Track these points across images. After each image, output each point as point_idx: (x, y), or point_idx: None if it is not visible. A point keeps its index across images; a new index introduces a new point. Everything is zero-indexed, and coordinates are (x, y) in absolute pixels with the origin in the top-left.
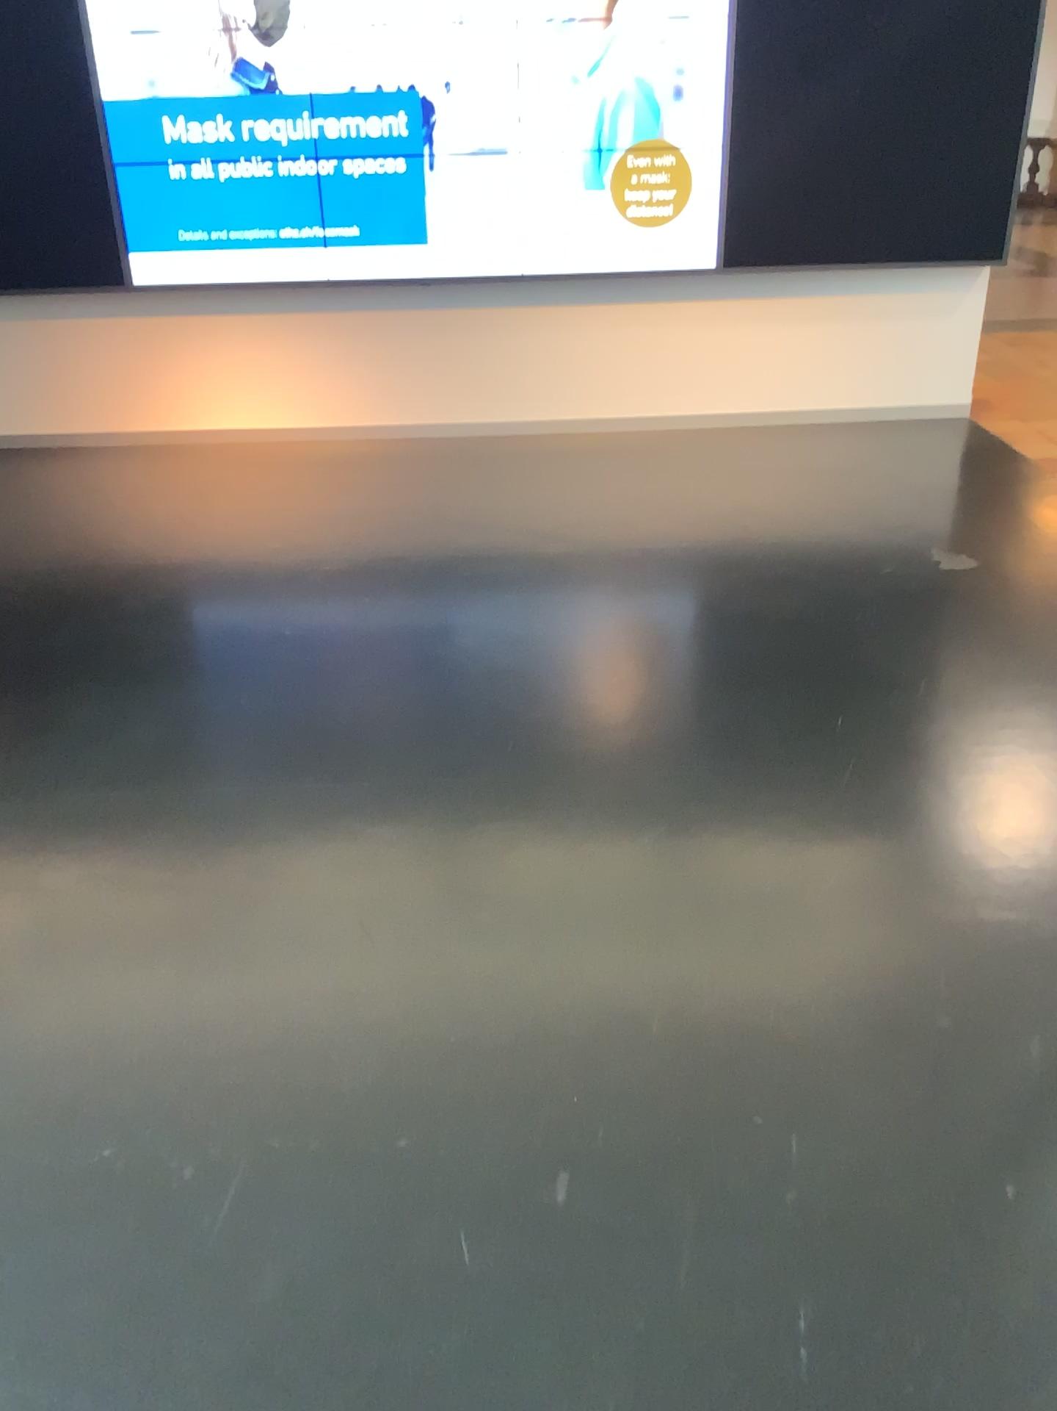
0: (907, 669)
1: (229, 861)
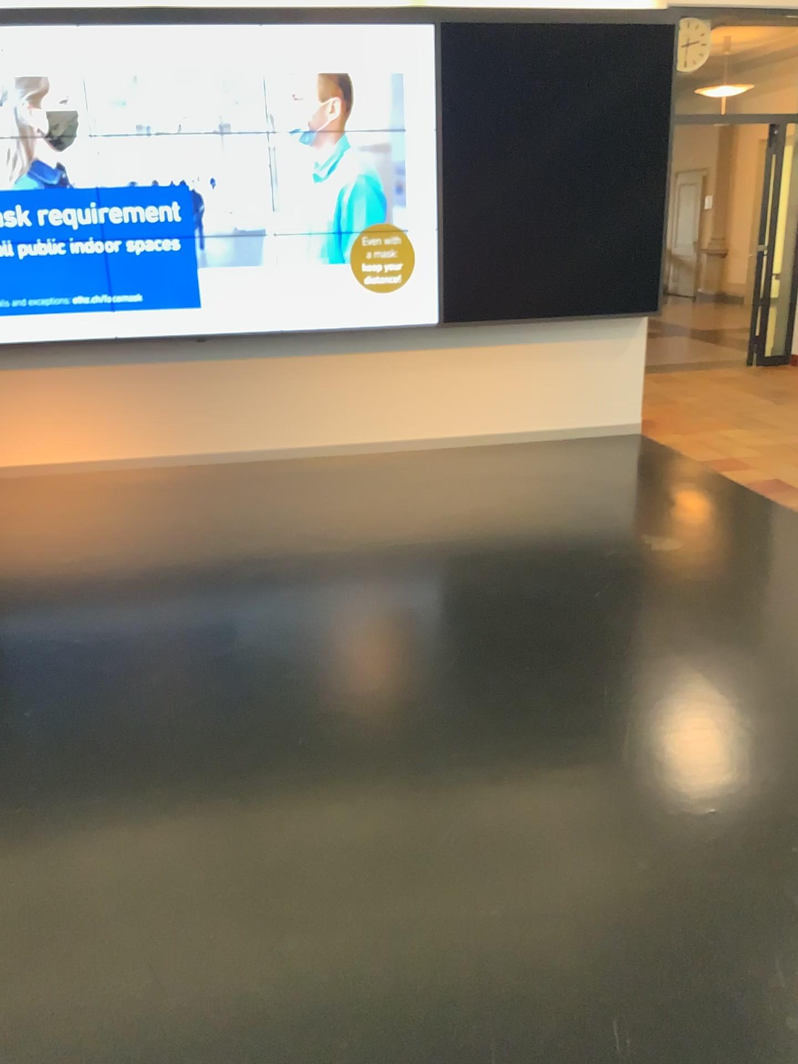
0: (646, 640)
1: (0, 899)
